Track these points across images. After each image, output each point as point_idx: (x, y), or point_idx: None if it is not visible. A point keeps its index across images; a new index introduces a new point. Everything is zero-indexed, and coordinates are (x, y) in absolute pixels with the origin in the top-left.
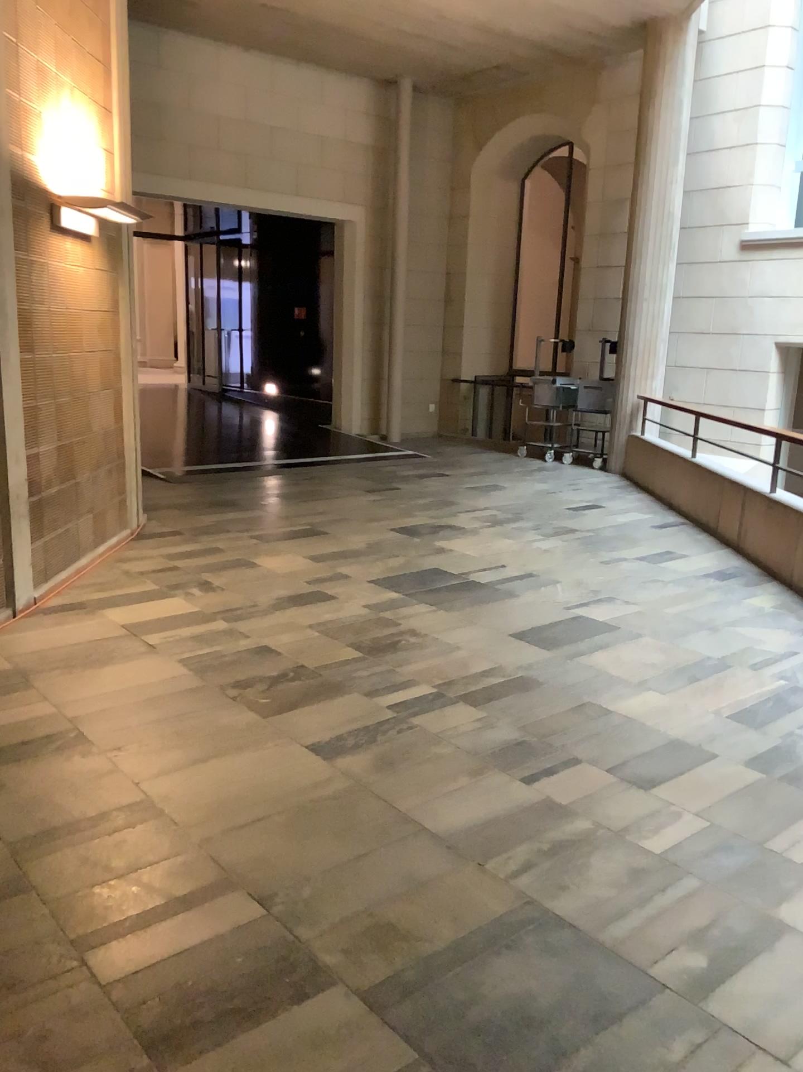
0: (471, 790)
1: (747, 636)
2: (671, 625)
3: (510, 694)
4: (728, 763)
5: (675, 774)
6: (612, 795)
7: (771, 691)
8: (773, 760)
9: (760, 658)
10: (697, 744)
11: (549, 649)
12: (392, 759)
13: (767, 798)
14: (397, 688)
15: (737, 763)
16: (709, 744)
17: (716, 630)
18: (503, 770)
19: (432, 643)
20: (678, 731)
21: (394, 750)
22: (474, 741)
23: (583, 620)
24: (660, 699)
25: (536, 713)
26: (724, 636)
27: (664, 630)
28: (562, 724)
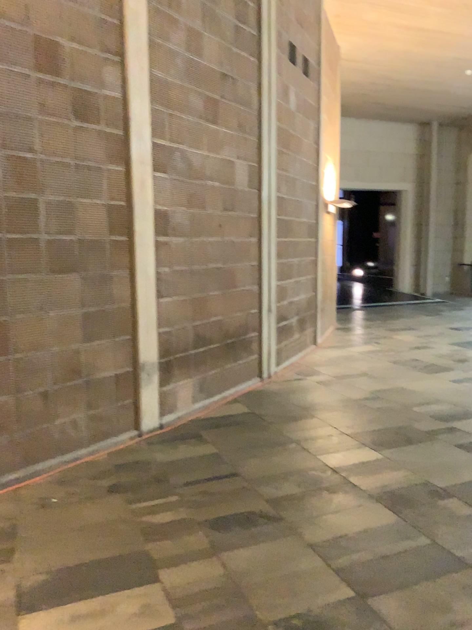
0: None
1: None
2: None
3: None
4: None
5: None
6: None
7: None
8: None
9: None
10: None
11: None
12: None
13: None
14: None
15: None
16: None
17: None
18: None
19: None
20: None
21: None
22: None
23: None
24: None
25: None
26: None
27: None
28: None
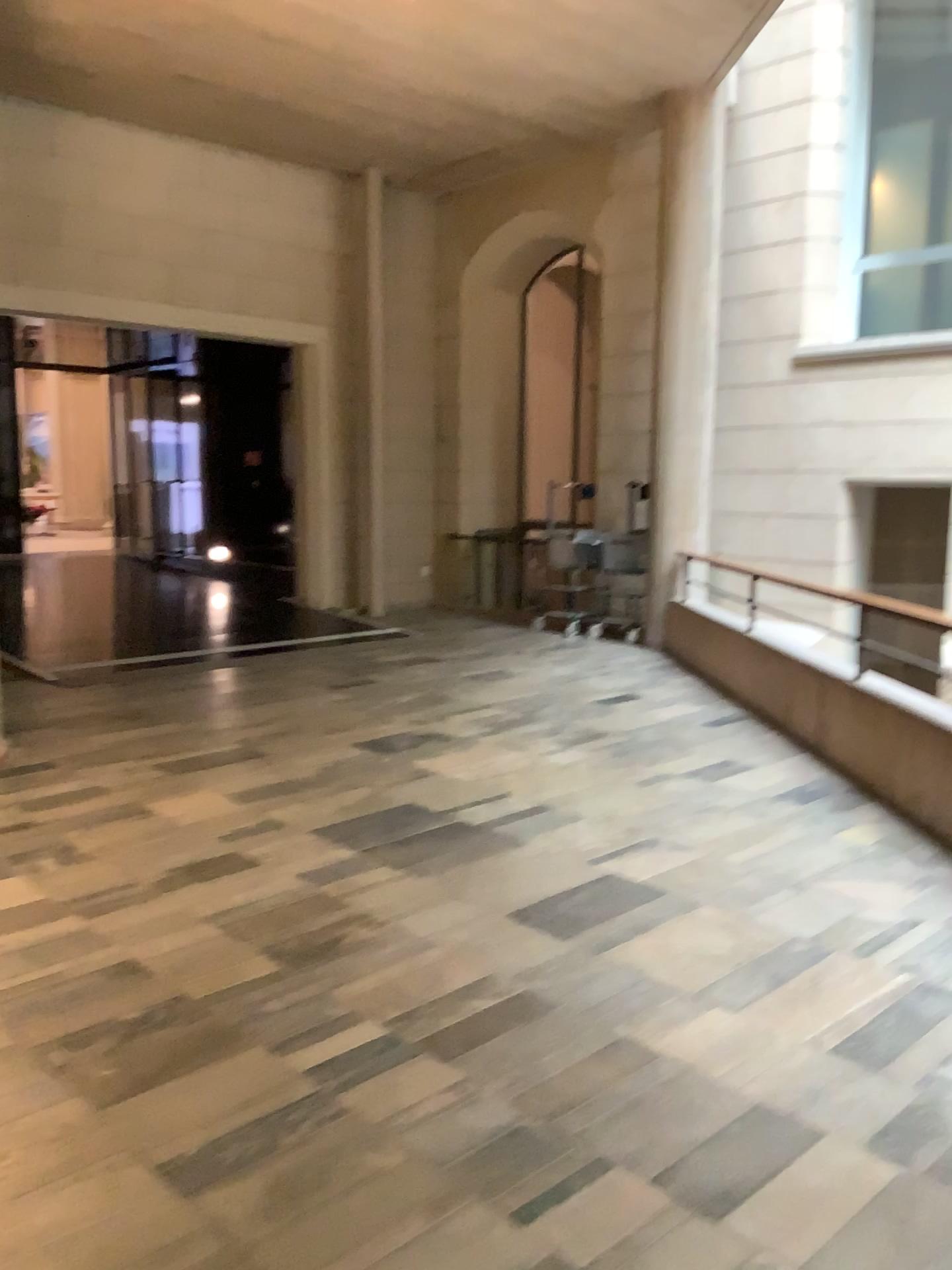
0: (419, 1249)
1: (845, 896)
2: (737, 884)
3: (499, 1028)
4: (841, 1153)
5: (759, 1182)
6: (659, 1244)
7: (891, 999)
8: (913, 1141)
9: (867, 937)
10: (790, 1114)
11: (561, 938)
12: (292, 1186)
13: (913, 1228)
14: (323, 1029)
15: (857, 1151)
16: (808, 1113)
17: (800, 889)
18: (478, 1195)
19: (386, 938)
20: (759, 1087)
21: (298, 1165)
22: (433, 1135)
23: (611, 883)
24: (728, 1024)
25: (538, 1065)
26: (813, 900)
27: (727, 893)
28: (577, 1087)
